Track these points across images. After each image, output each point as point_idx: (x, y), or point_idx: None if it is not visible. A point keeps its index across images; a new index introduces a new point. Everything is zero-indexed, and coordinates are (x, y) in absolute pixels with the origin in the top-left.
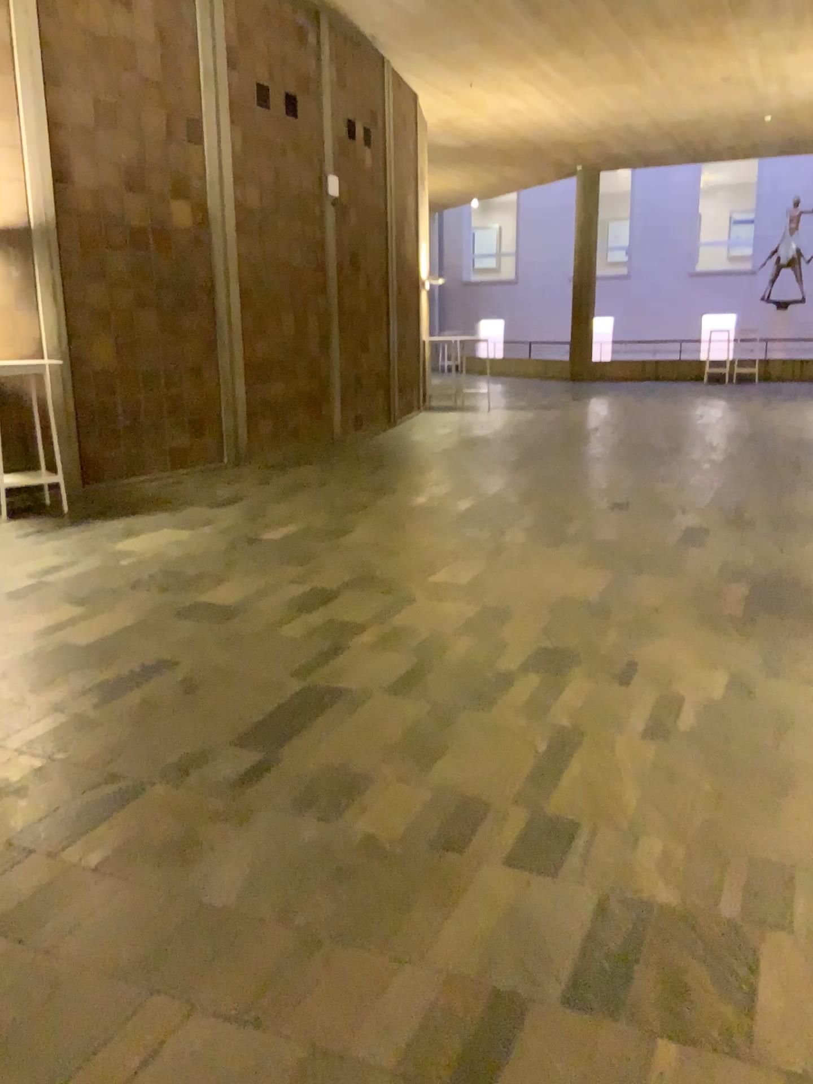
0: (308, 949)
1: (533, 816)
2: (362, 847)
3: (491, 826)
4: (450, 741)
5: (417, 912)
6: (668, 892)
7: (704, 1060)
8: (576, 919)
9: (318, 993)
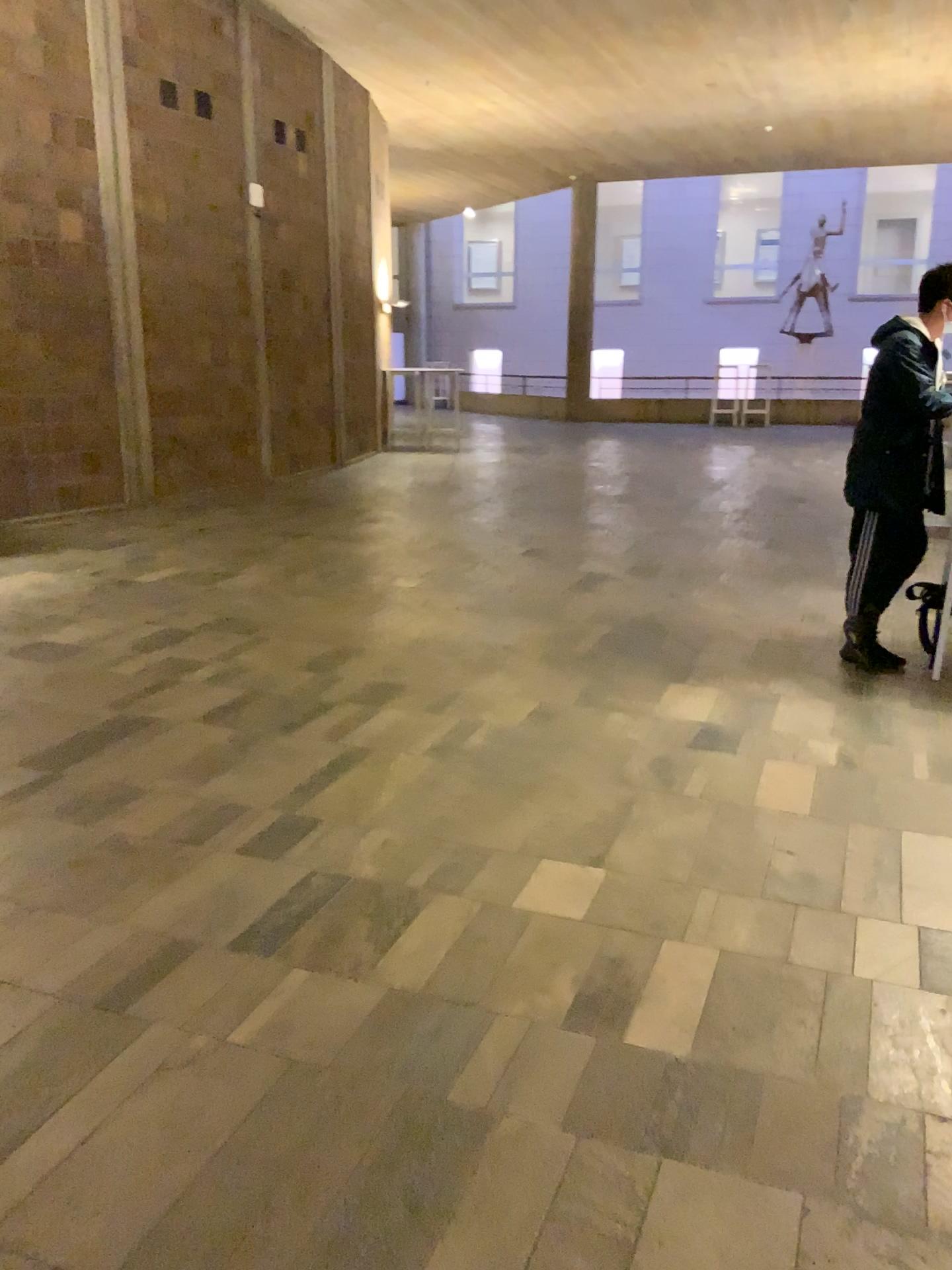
0: (20, 915)
1: (283, 818)
2: (108, 843)
3: (238, 825)
4: (236, 760)
5: (133, 888)
6: (370, 870)
7: (324, 980)
8: (273, 890)
9: (15, 944)
